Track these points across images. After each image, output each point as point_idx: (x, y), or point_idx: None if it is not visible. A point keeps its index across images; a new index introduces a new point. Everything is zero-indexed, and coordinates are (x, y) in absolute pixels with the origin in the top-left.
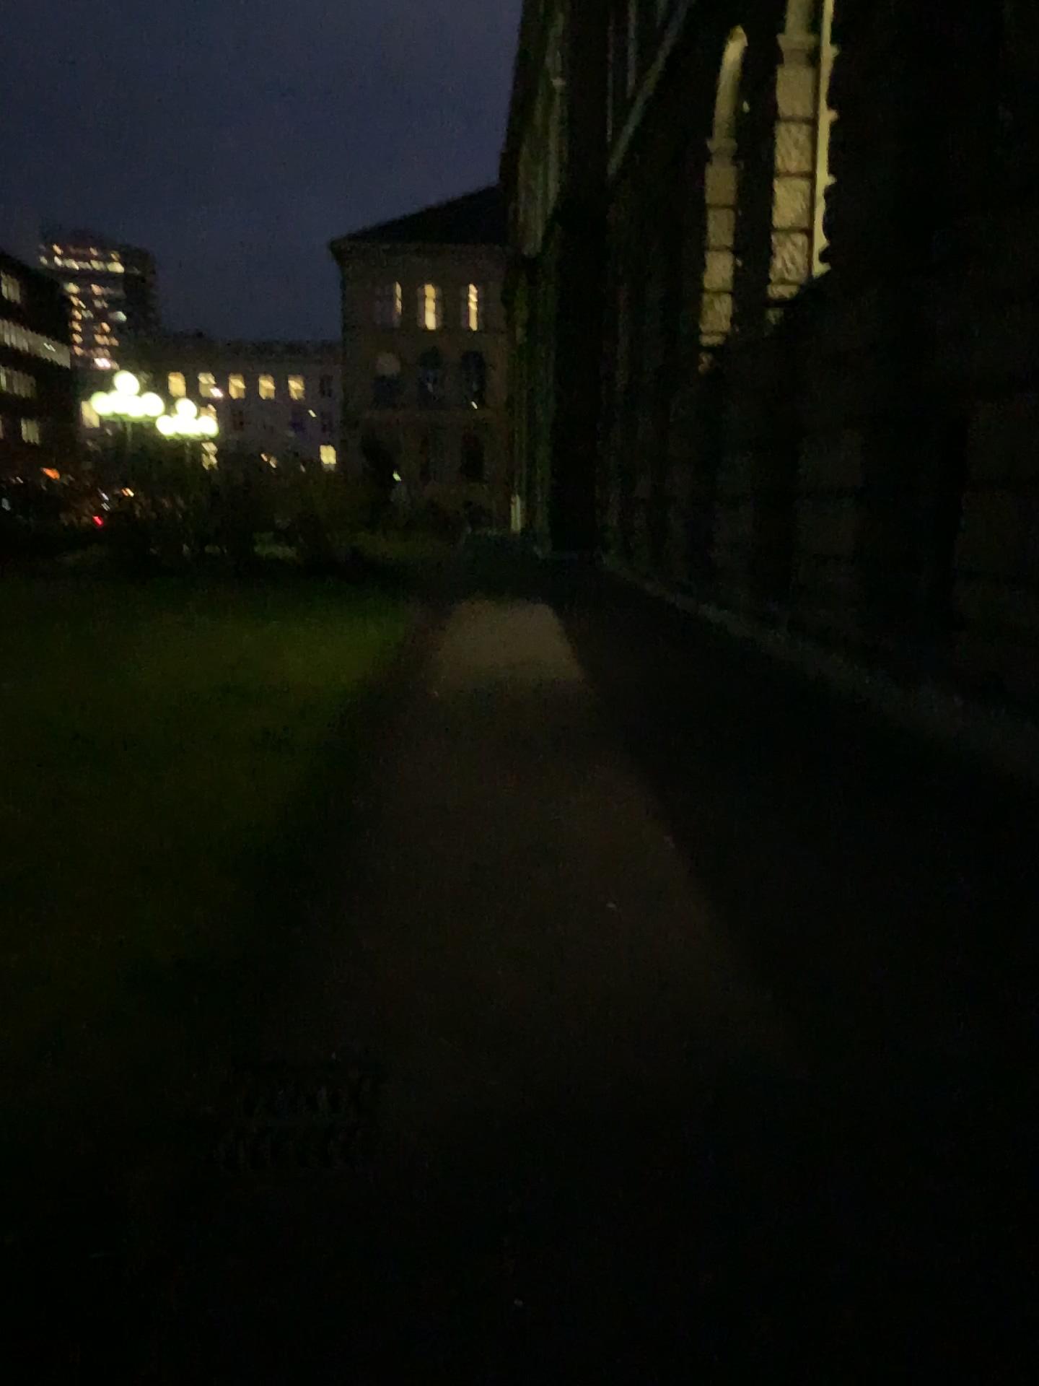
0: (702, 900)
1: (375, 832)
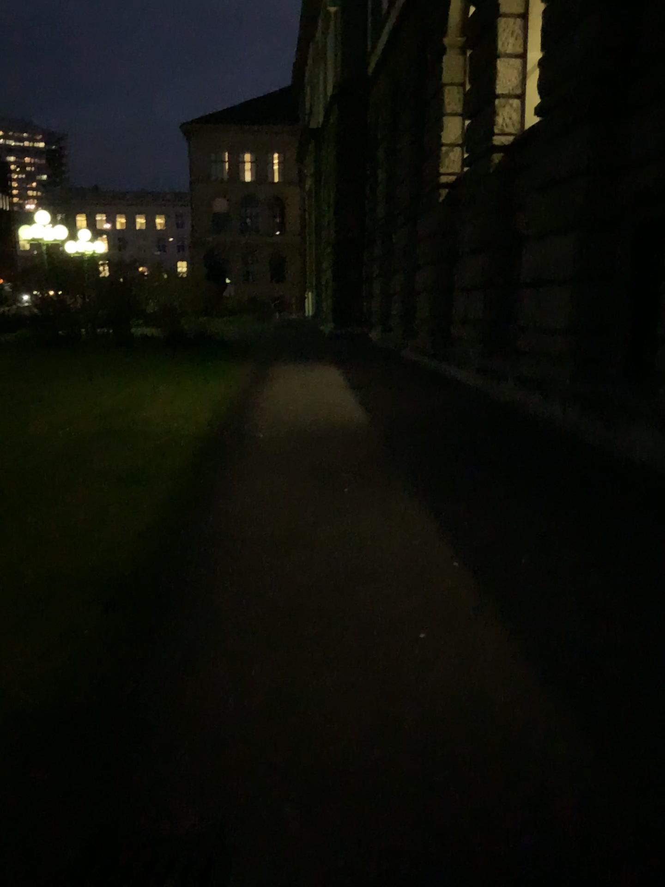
0: (505, 632)
1: (221, 566)
